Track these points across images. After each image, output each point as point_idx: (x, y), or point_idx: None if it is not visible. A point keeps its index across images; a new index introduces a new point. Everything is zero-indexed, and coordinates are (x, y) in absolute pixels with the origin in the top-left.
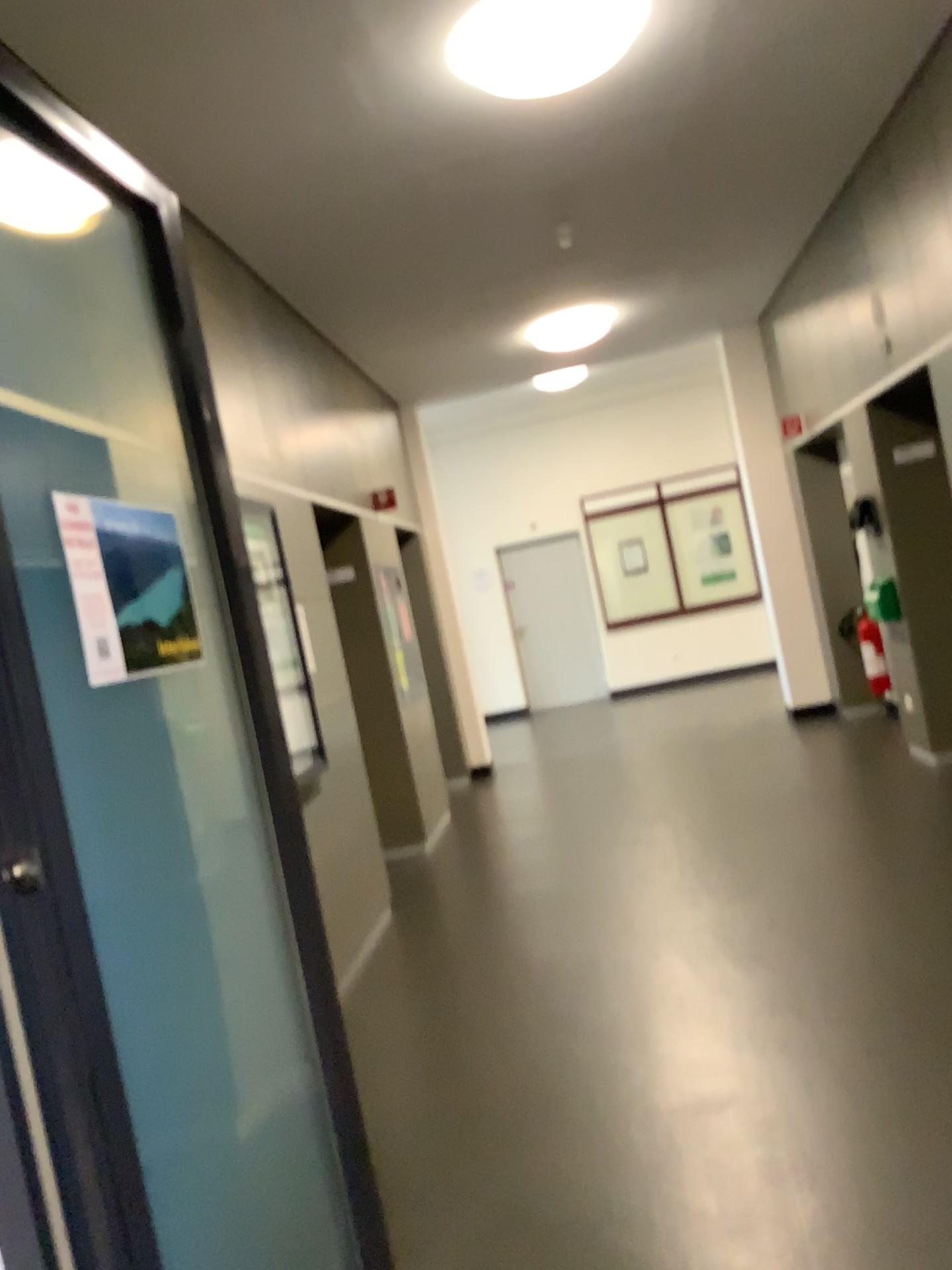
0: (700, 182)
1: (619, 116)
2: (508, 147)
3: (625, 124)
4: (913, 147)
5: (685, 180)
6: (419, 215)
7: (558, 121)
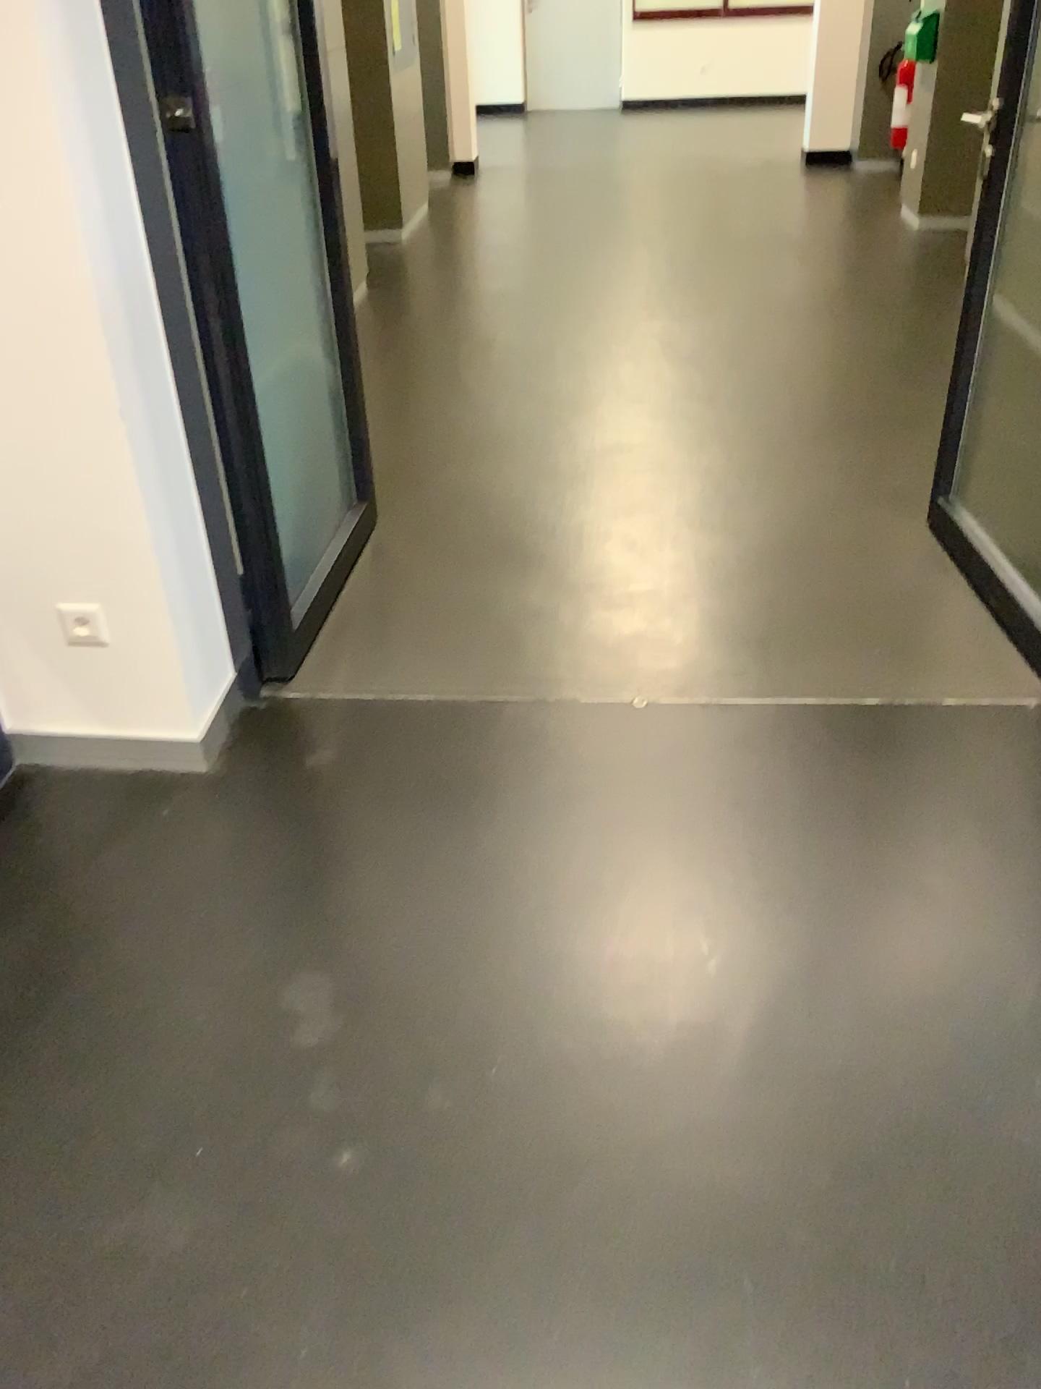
0: None
1: None
2: None
3: None
4: None
5: None
6: None
7: None
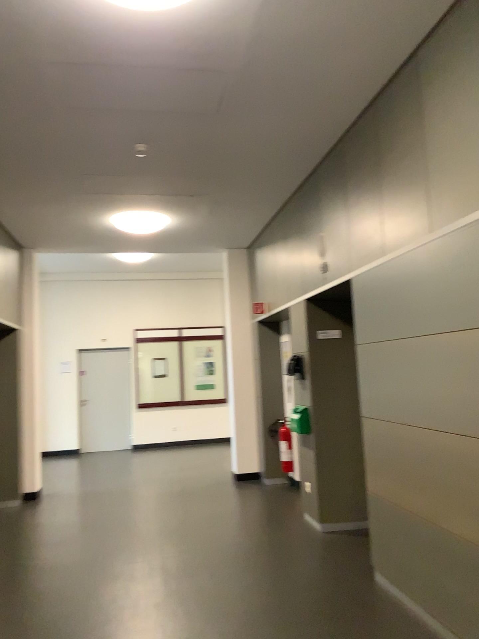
0: (233, 134)
1: (189, 54)
2: (105, 51)
3: (192, 65)
4: (363, 145)
5: (225, 129)
6: (33, 93)
7: (145, 40)
